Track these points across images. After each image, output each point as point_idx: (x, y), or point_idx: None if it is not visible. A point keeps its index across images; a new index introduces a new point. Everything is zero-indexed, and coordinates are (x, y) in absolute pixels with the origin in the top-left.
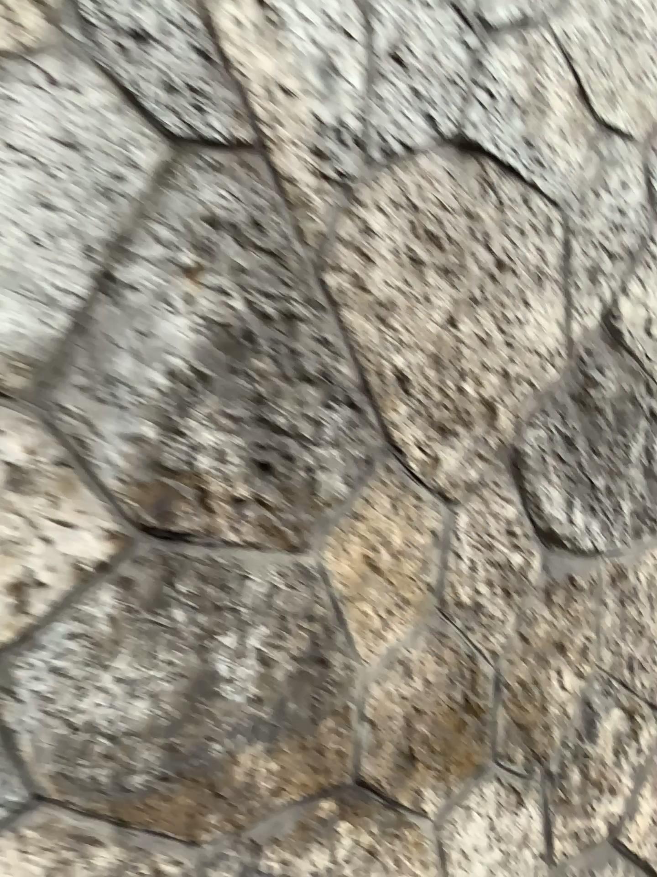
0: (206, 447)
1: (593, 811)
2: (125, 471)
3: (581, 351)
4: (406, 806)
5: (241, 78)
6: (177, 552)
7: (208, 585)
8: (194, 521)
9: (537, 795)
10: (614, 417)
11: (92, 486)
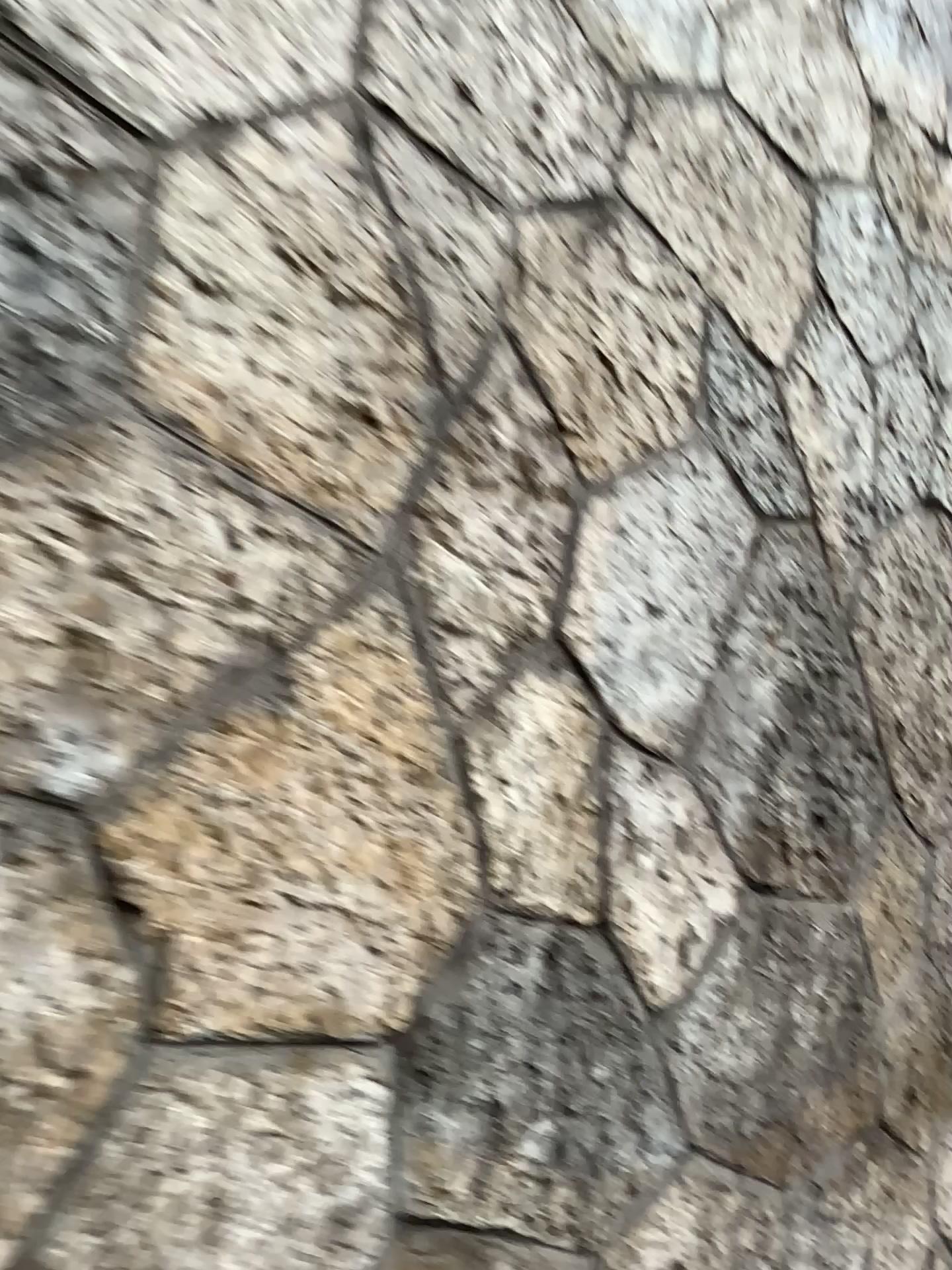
0: (784, 803)
1: None
2: (738, 829)
3: None
4: (910, 1148)
5: (798, 454)
6: (769, 905)
7: (787, 935)
8: (778, 874)
9: None
10: None
11: (720, 844)
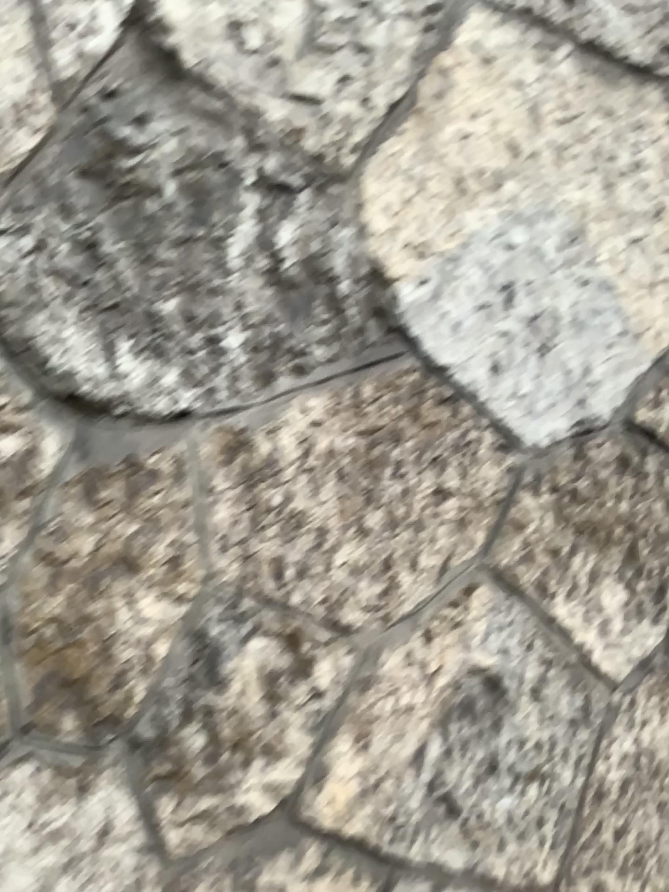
0: None
1: (243, 780)
2: None
3: (97, 101)
4: None
5: None
6: None
7: None
8: None
9: (124, 770)
10: (185, 201)
11: None
